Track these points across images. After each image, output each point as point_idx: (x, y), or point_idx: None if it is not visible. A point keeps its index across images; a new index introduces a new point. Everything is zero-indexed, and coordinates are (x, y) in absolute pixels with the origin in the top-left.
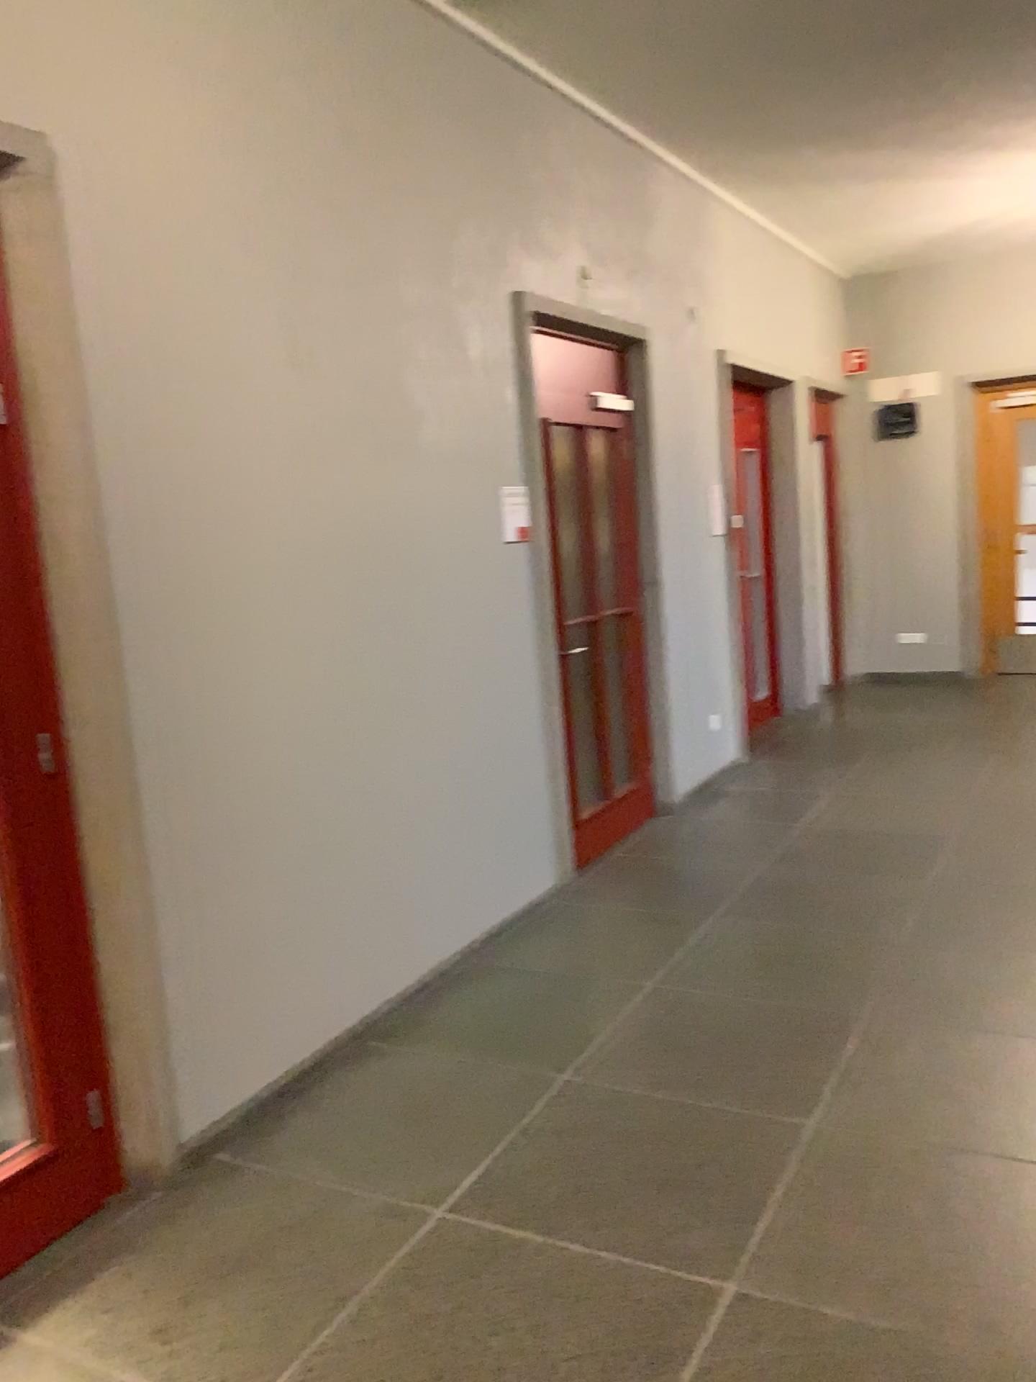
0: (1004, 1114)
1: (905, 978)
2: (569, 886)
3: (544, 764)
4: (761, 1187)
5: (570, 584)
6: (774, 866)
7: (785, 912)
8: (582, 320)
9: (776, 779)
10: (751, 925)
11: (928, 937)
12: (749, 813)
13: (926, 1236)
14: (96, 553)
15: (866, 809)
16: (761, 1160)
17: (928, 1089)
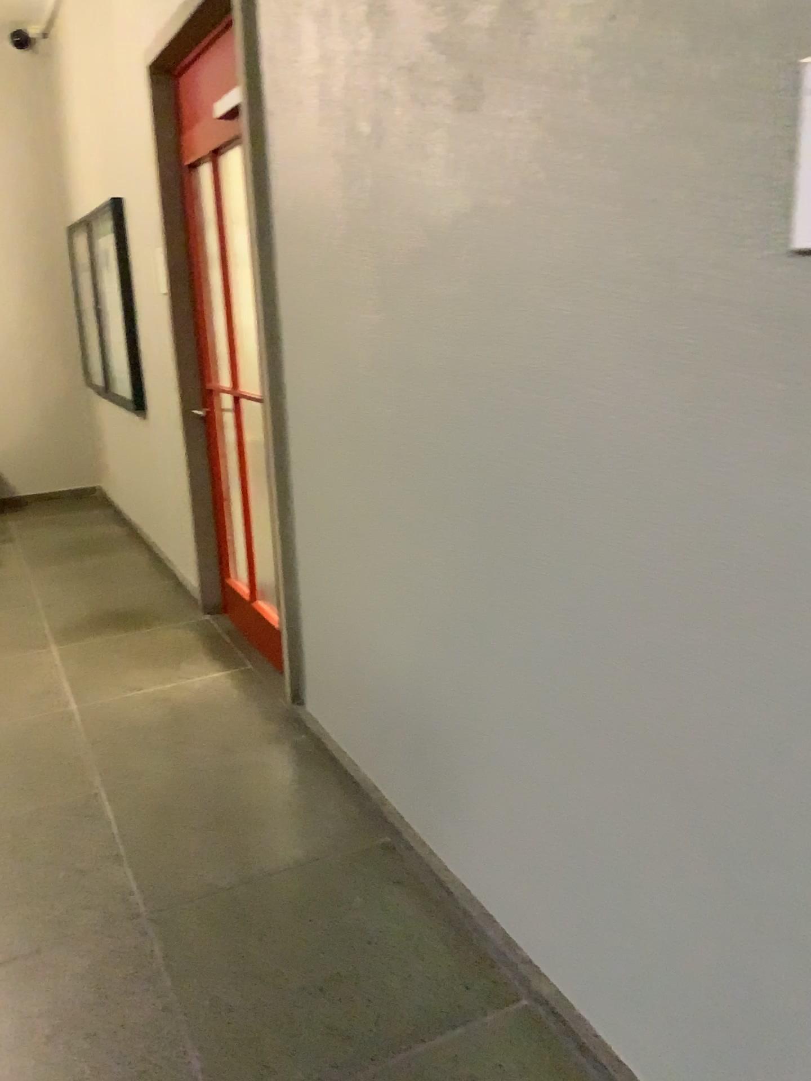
0: None
1: None
2: None
3: None
4: None
5: None
6: None
7: None
8: None
9: None
10: None
11: None
12: None
13: None
14: (267, 266)
15: None
16: None
17: None
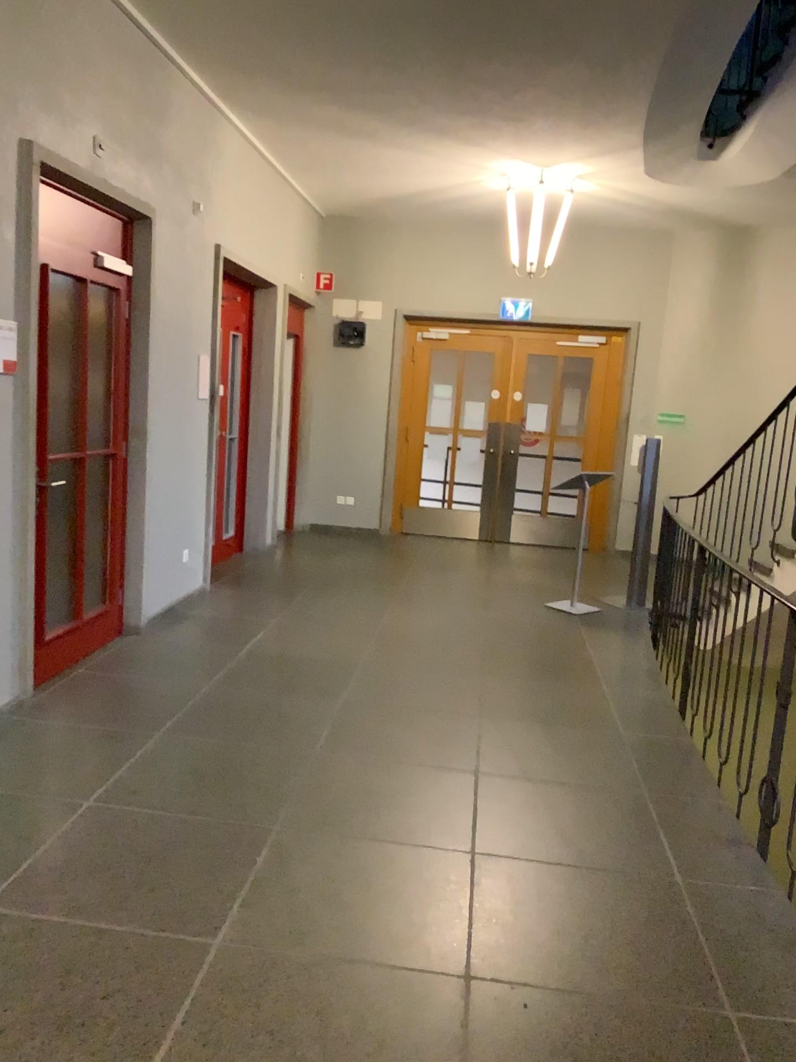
0: (384, 918)
1: (316, 790)
2: (27, 700)
3: (14, 586)
4: (165, 1016)
5: (57, 423)
6: (218, 685)
7: (222, 728)
8: (92, 185)
9: (228, 607)
10: (191, 740)
11: (337, 752)
12: (202, 636)
13: (310, 1052)
14: None
15: (298, 636)
16: (169, 984)
17: (325, 898)
